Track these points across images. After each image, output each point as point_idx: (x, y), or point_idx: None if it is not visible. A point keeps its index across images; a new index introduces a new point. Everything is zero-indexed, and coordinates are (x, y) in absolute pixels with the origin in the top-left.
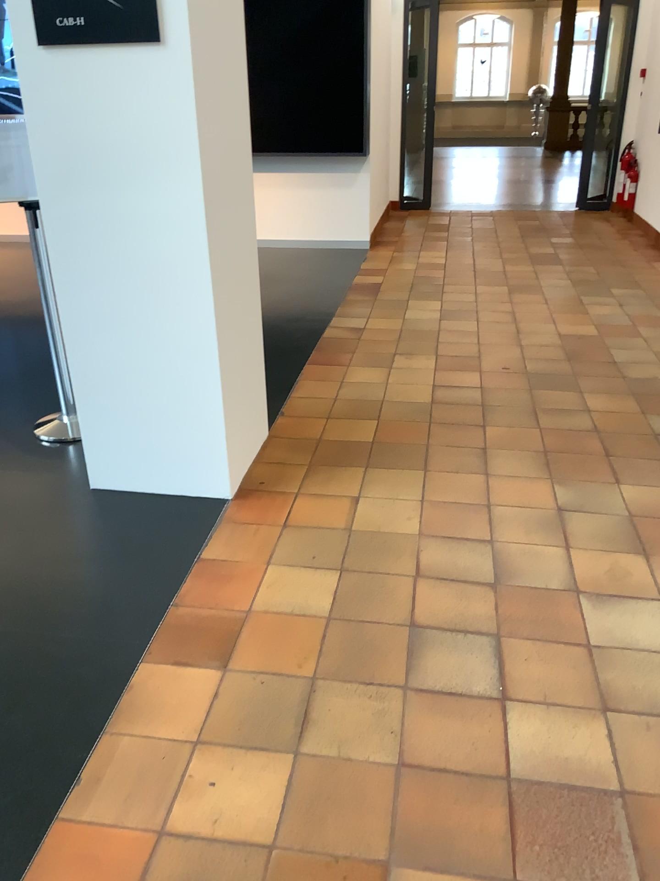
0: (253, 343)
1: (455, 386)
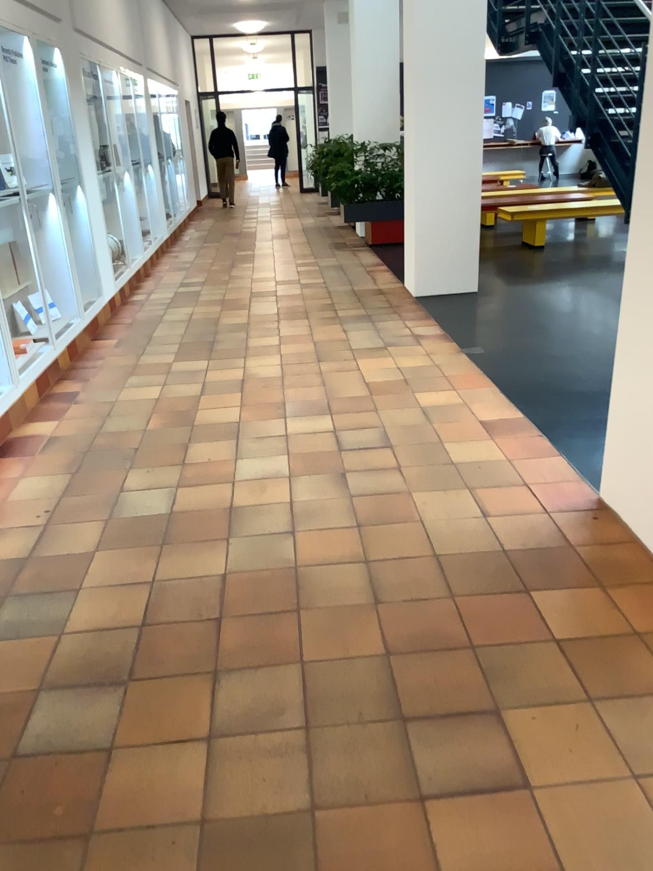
0: None
1: (482, 787)
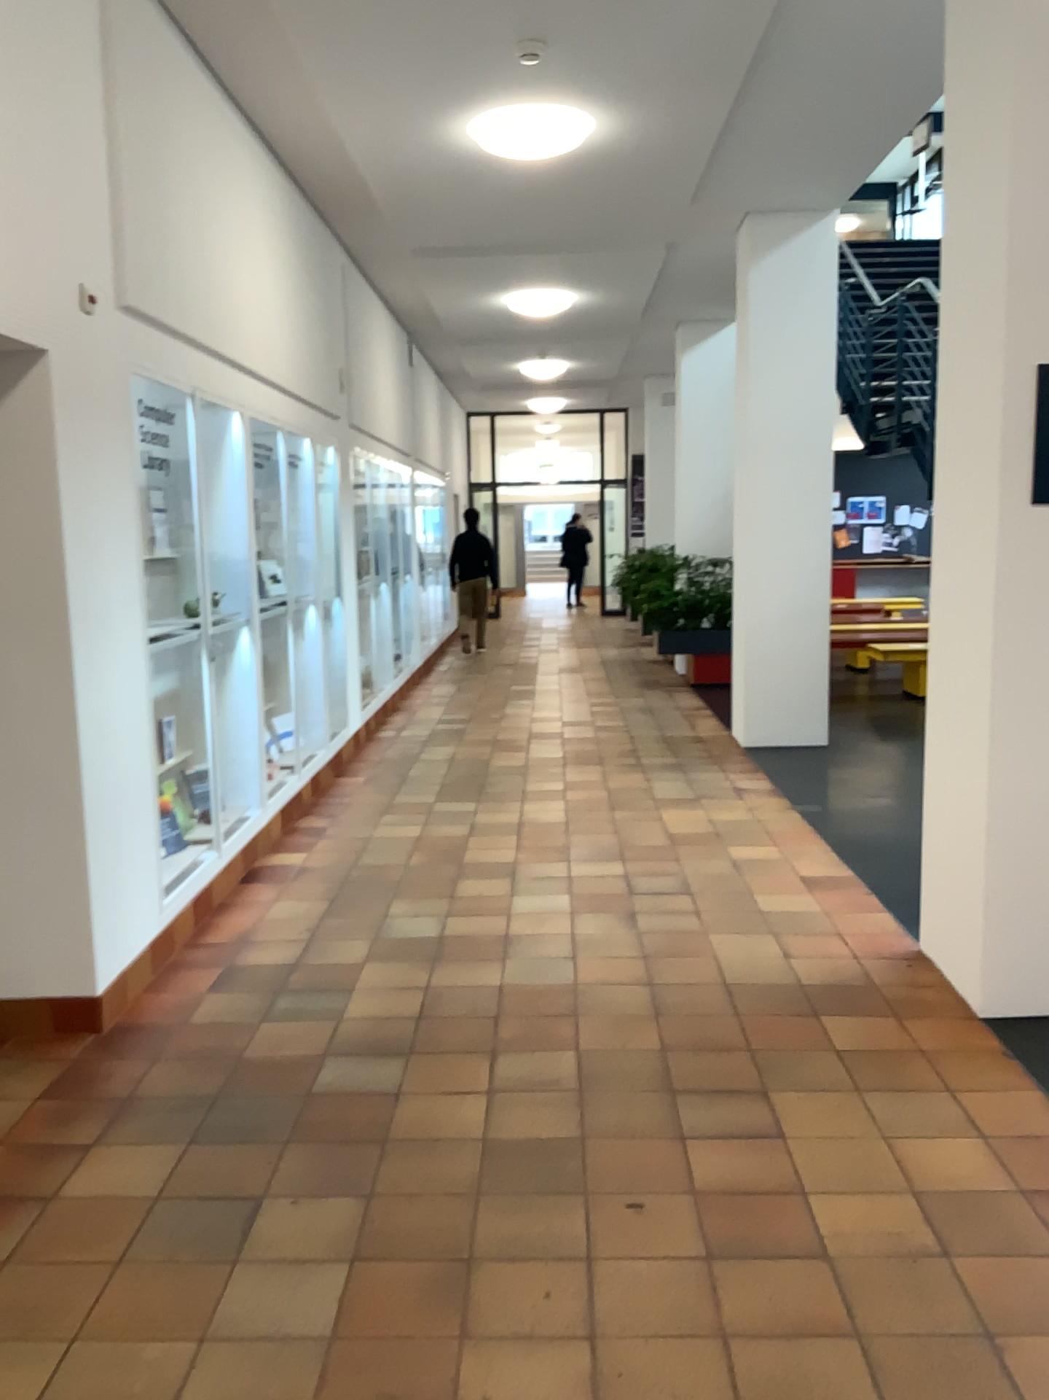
0: (965, 845)
1: (740, 1131)
